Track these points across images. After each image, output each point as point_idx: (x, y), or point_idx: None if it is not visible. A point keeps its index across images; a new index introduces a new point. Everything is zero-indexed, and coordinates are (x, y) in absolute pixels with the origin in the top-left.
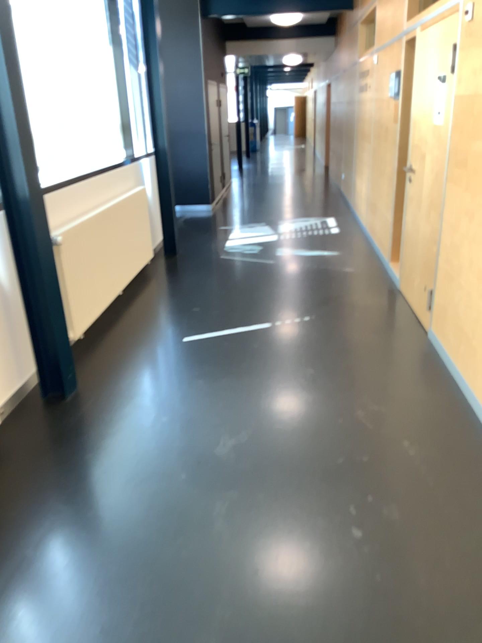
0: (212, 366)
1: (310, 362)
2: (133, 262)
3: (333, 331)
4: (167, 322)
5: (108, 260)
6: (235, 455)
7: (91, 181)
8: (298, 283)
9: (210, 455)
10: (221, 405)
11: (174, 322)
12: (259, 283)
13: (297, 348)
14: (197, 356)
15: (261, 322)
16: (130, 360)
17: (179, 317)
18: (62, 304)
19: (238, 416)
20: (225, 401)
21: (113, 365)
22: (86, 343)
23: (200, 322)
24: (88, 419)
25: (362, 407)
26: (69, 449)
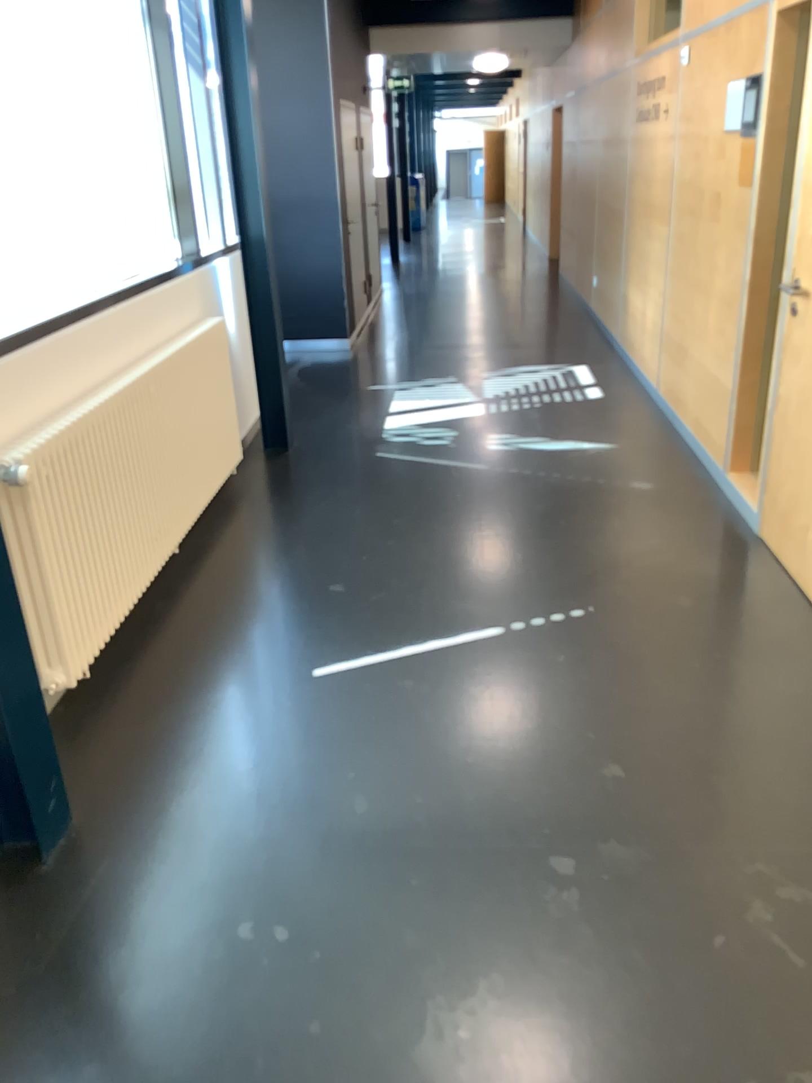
0: (385, 758)
1: (607, 744)
2: (201, 478)
3: (642, 653)
4: (276, 626)
5: (146, 490)
6: (469, 1076)
7: (106, 318)
8: (544, 521)
9: (404, 1075)
10: (415, 885)
11: (291, 625)
12: (464, 523)
13: (571, 701)
14: (347, 723)
15: (480, 626)
16: (196, 737)
17: (301, 612)
18: (24, 647)
19: (461, 928)
20: (423, 870)
21: (157, 754)
22: (98, 686)
23: (348, 627)
24: (93, 940)
25: (761, 895)
26: (37, 1050)
